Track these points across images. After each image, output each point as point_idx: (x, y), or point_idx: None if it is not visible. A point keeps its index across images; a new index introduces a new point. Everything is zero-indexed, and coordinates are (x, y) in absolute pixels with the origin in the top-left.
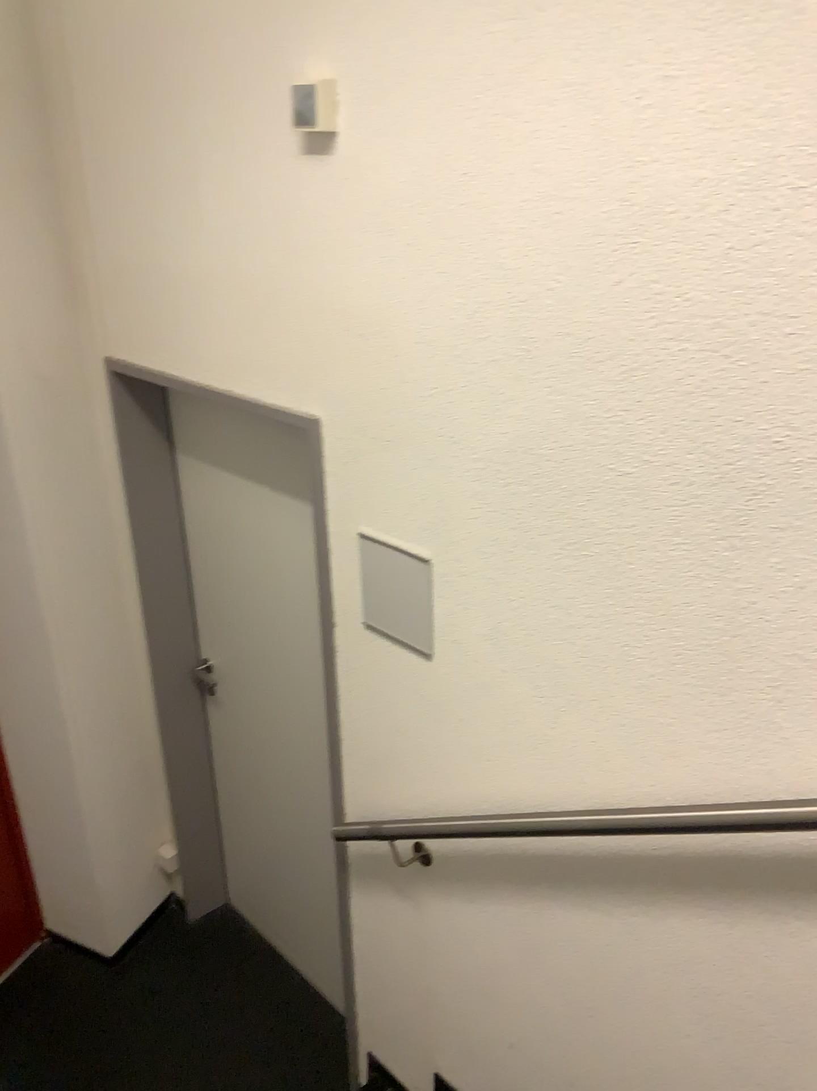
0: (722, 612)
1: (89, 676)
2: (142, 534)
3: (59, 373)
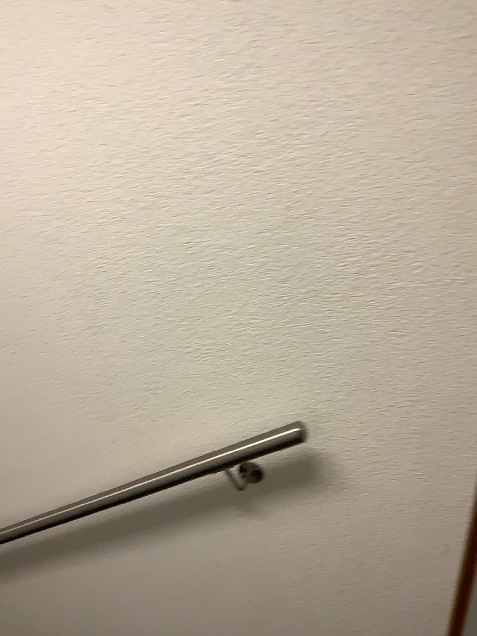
0: (99, 372)
1: None
2: None
3: None
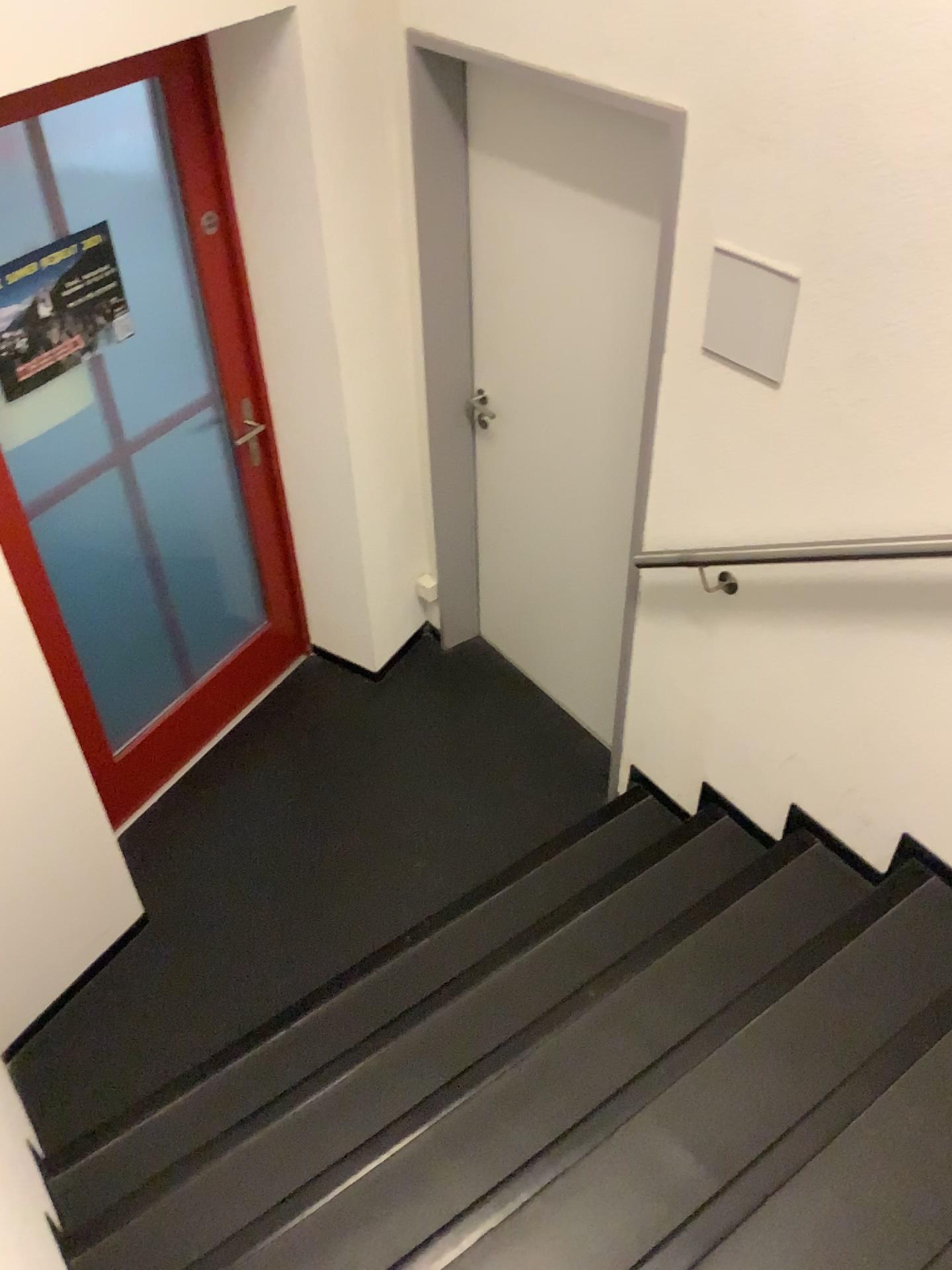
0: None
1: (367, 398)
2: (429, 246)
3: (353, 50)
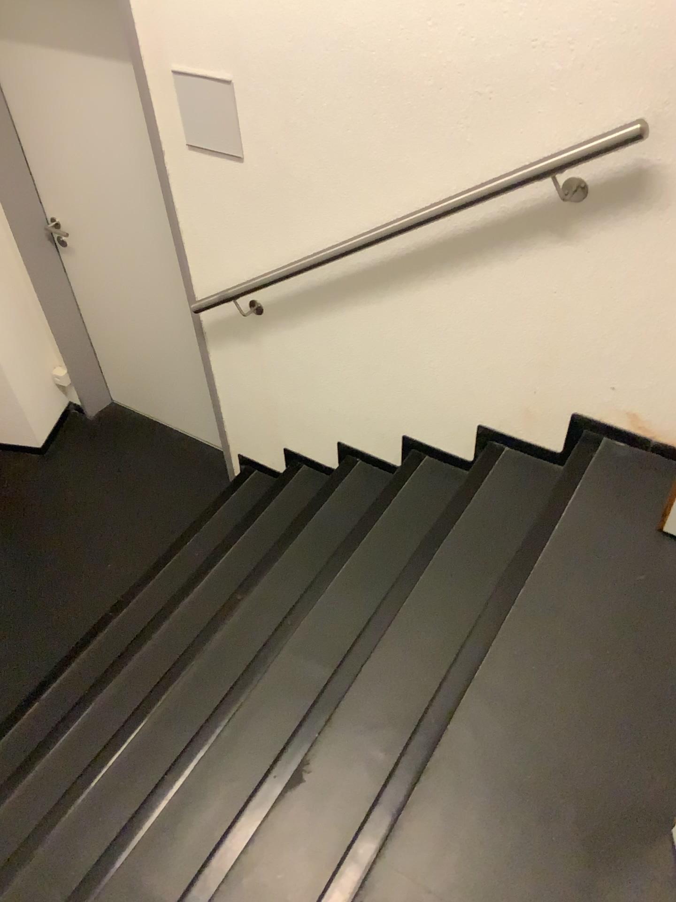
0: (431, 73)
1: None
2: None
3: None
